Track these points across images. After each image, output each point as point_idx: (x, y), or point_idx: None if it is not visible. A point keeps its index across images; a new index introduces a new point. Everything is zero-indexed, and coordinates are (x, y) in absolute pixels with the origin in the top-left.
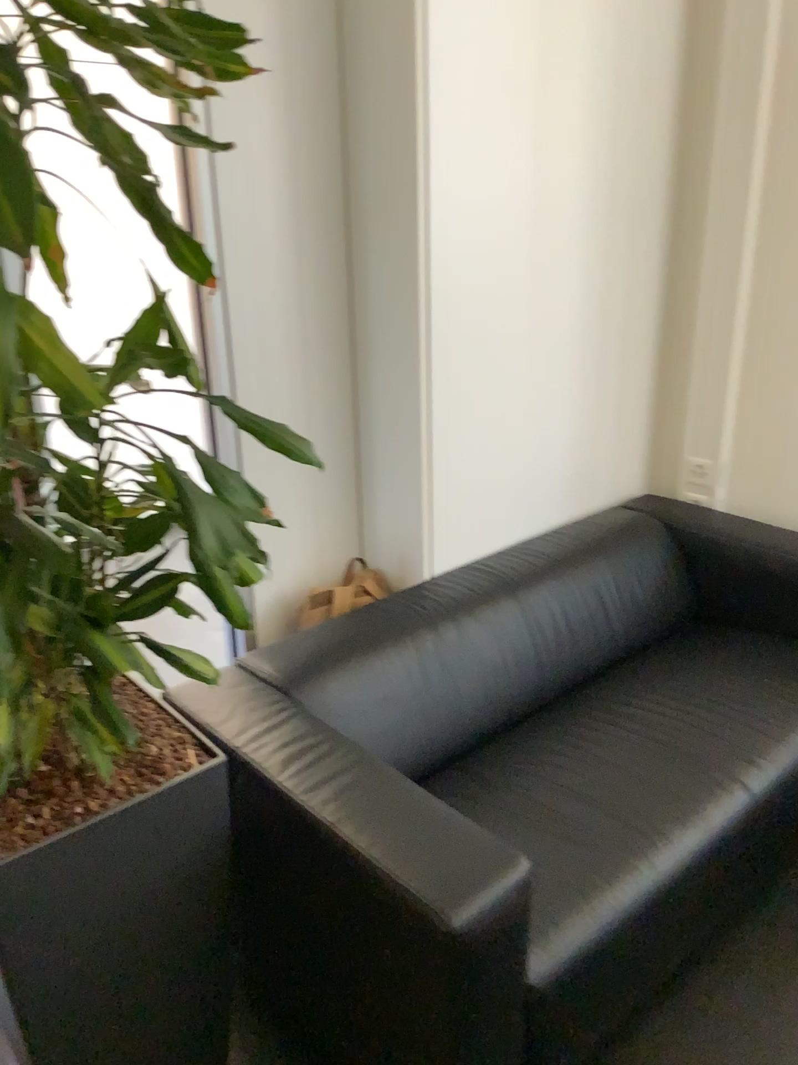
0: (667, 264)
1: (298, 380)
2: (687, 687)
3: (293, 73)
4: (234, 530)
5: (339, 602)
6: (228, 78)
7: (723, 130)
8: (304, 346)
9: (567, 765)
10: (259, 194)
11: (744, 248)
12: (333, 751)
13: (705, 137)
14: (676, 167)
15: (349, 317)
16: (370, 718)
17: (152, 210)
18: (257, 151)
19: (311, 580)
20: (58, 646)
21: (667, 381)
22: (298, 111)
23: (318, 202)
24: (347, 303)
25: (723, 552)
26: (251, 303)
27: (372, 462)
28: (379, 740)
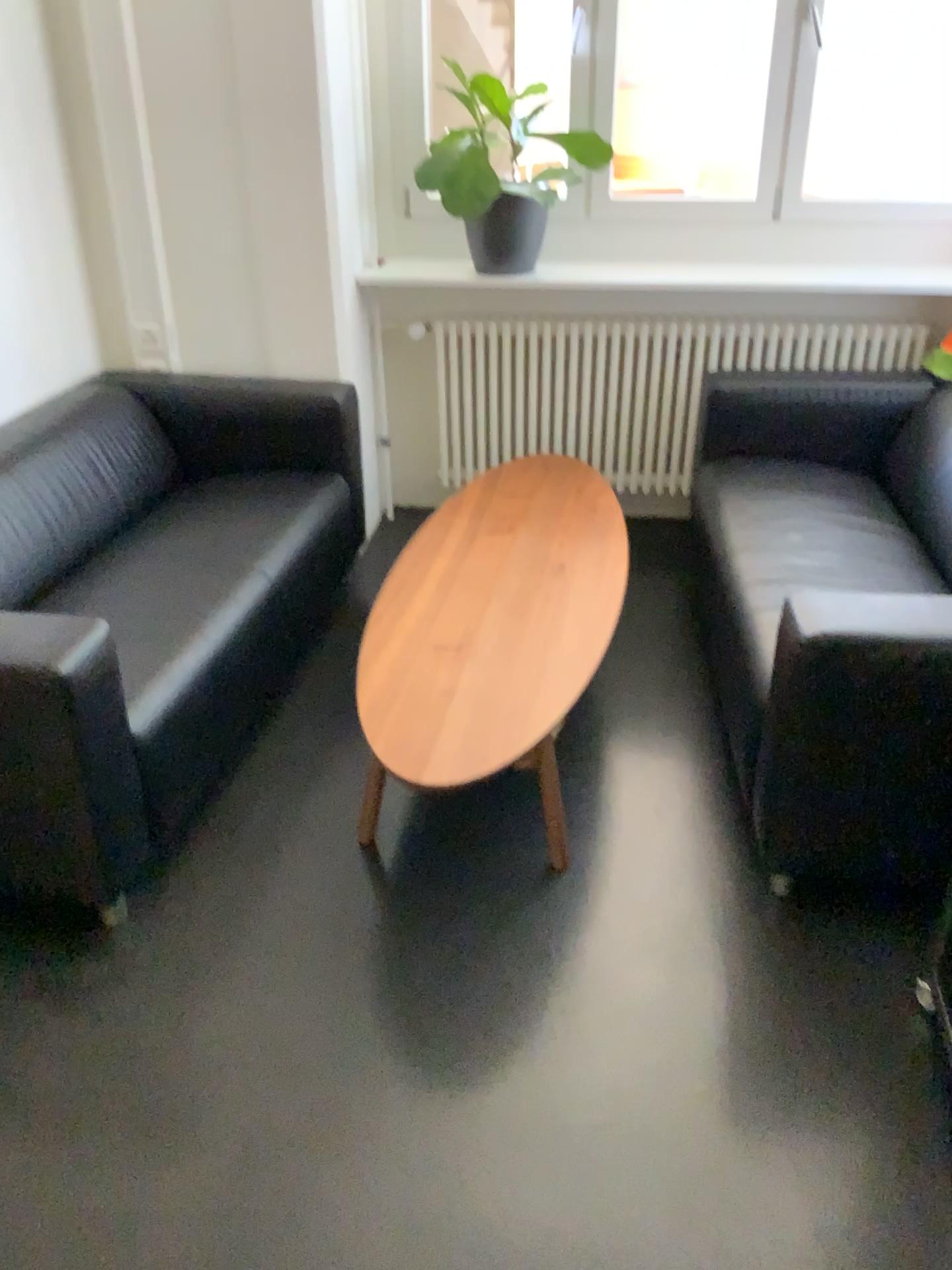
0: (57, 130)
1: None
2: (190, 526)
3: None
4: None
5: None
6: None
7: None
8: None
9: (104, 602)
10: None
11: (131, 109)
12: None
13: None
14: (38, 23)
15: None
16: None
17: None
18: None
19: None
20: None
21: (90, 256)
22: None
23: None
24: None
25: (188, 410)
26: None
27: None
28: None
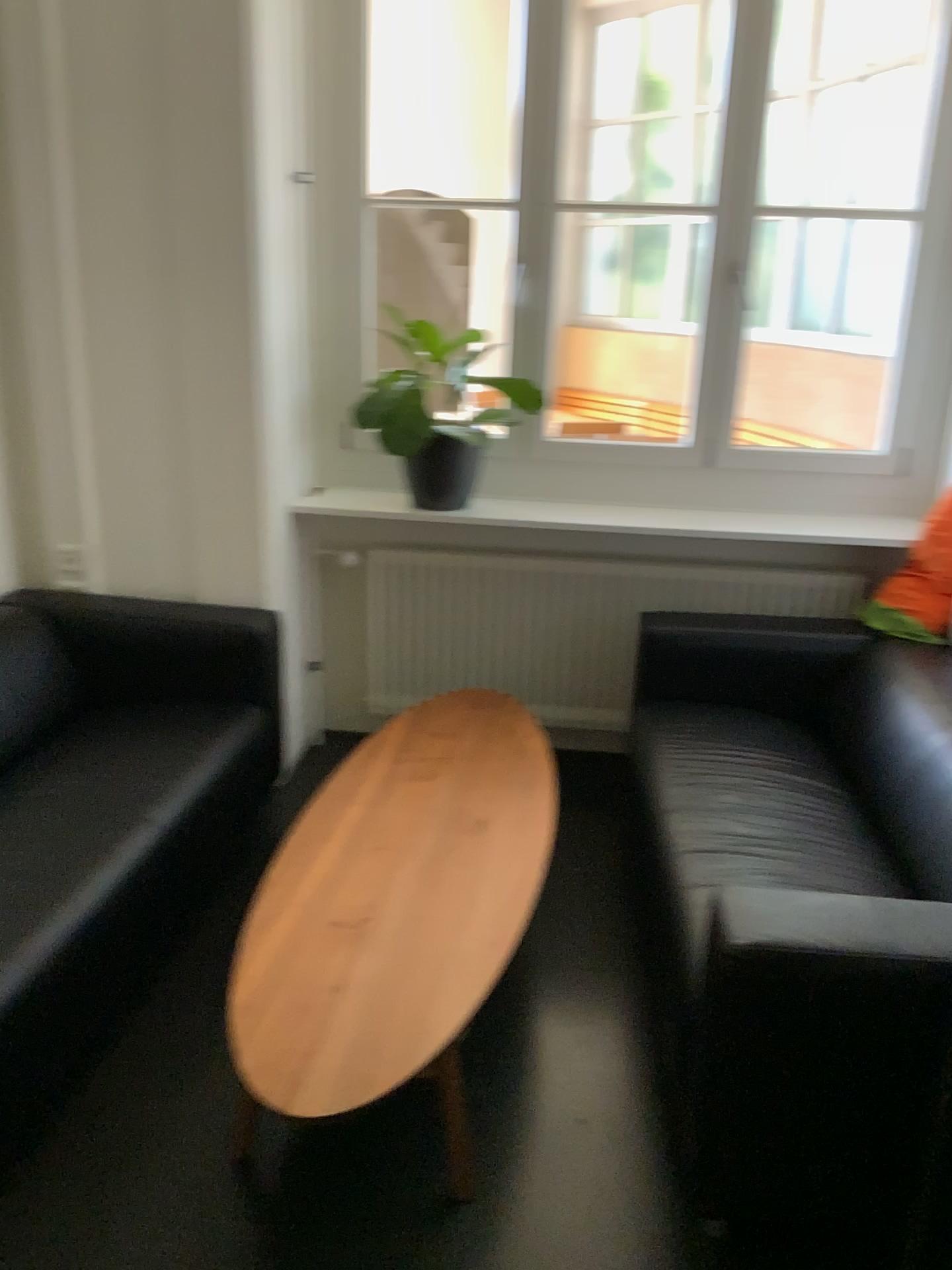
0: None
1: None
2: (86, 762)
3: None
4: None
5: None
6: None
7: (27, 221)
8: None
9: None
10: None
11: (69, 337)
12: None
13: (10, 227)
14: None
15: None
16: None
17: None
18: None
19: None
20: None
21: (17, 474)
22: None
23: None
24: None
25: (103, 634)
26: None
27: None
28: None
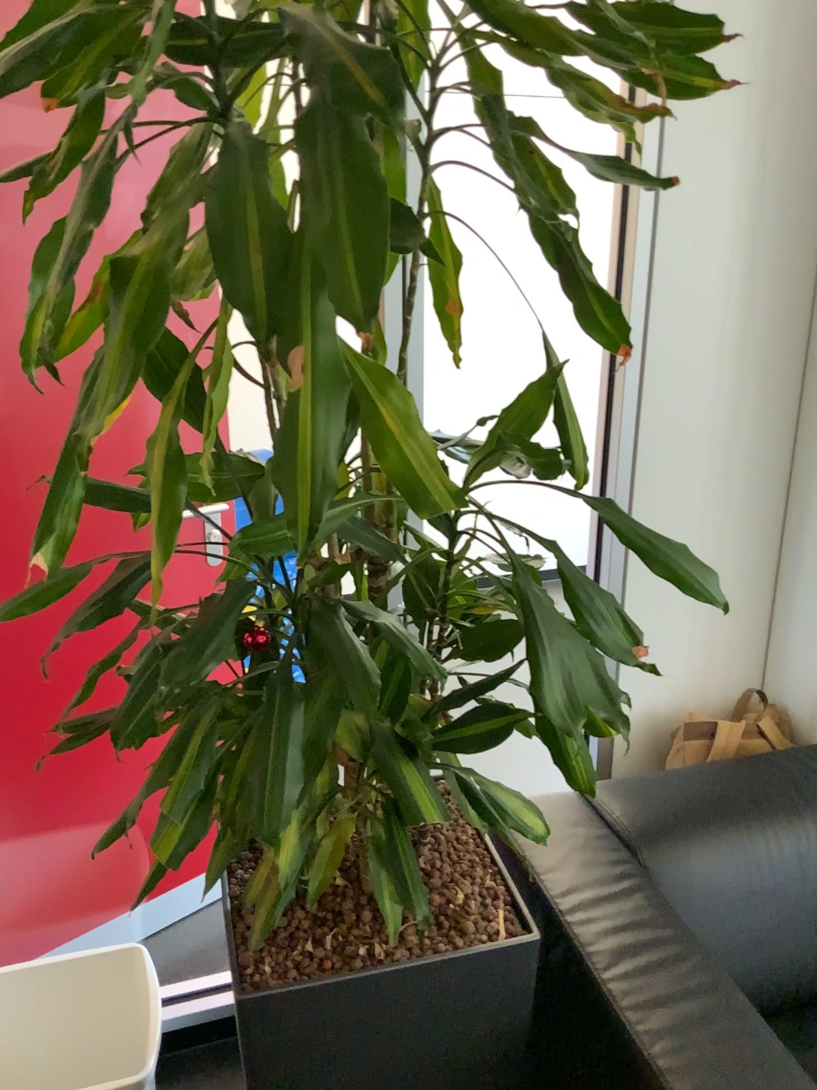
0: None
1: (718, 463)
2: None
3: (776, 96)
4: (594, 678)
5: (722, 740)
6: (686, 93)
7: None
8: (732, 423)
9: None
10: (707, 241)
11: None
12: (679, 956)
13: None
14: None
15: (796, 393)
16: (736, 908)
17: (560, 262)
18: (714, 190)
19: (691, 700)
20: (368, 761)
21: None
22: (775, 143)
23: (780, 252)
24: (797, 376)
25: None
26: (675, 368)
27: (796, 576)
28: (743, 939)
